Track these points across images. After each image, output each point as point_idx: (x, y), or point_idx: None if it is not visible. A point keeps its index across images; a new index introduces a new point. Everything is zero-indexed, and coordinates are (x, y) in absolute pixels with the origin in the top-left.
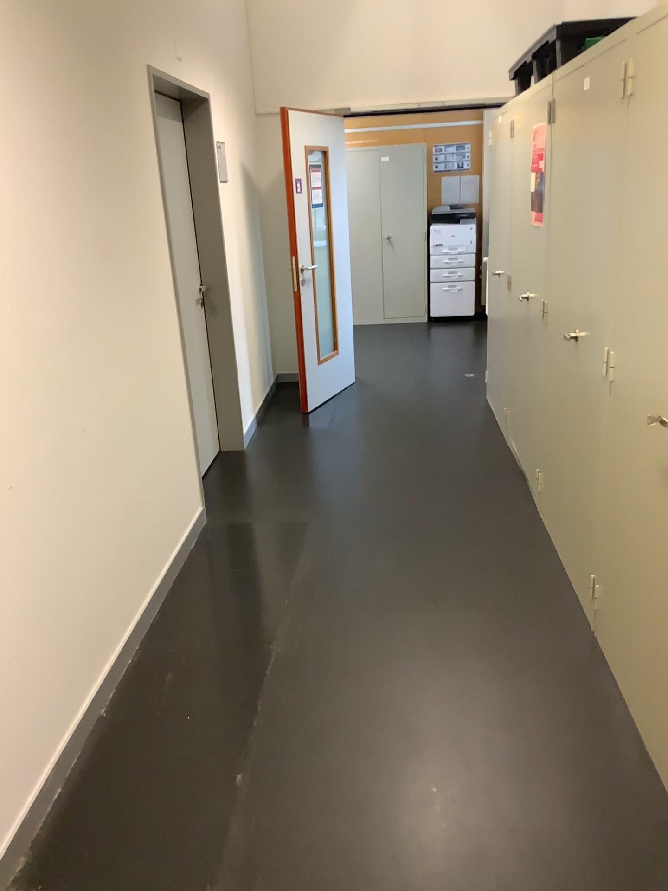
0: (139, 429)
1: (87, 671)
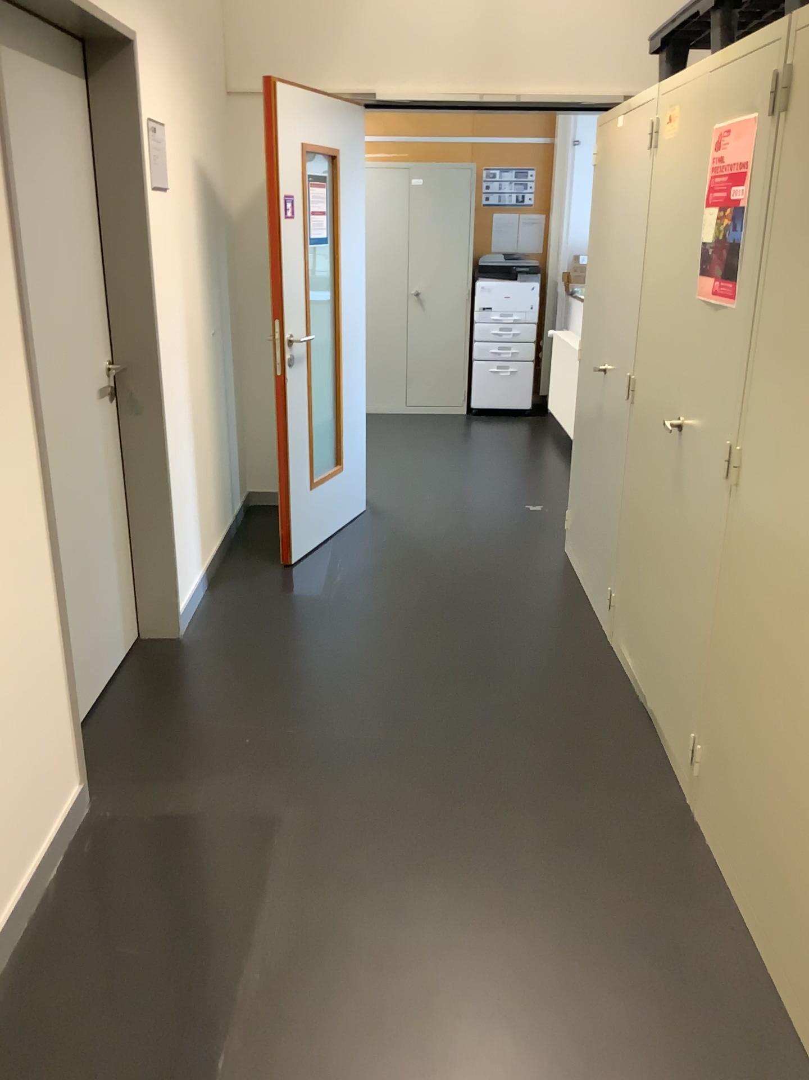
0: None
1: None
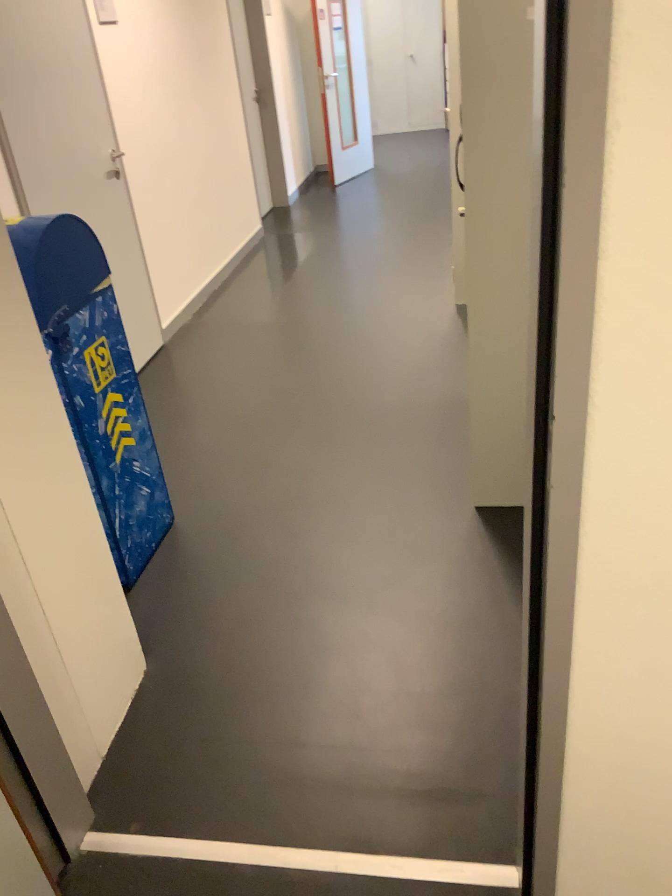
0: (224, 157)
1: (208, 263)
